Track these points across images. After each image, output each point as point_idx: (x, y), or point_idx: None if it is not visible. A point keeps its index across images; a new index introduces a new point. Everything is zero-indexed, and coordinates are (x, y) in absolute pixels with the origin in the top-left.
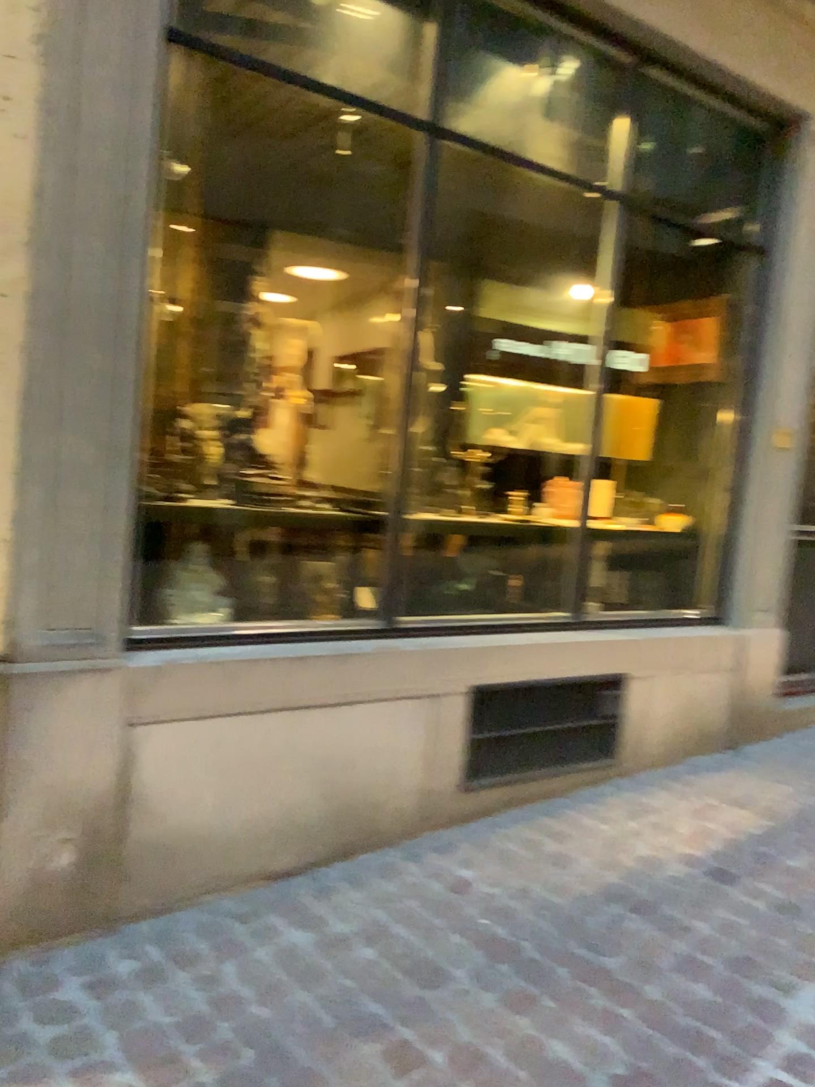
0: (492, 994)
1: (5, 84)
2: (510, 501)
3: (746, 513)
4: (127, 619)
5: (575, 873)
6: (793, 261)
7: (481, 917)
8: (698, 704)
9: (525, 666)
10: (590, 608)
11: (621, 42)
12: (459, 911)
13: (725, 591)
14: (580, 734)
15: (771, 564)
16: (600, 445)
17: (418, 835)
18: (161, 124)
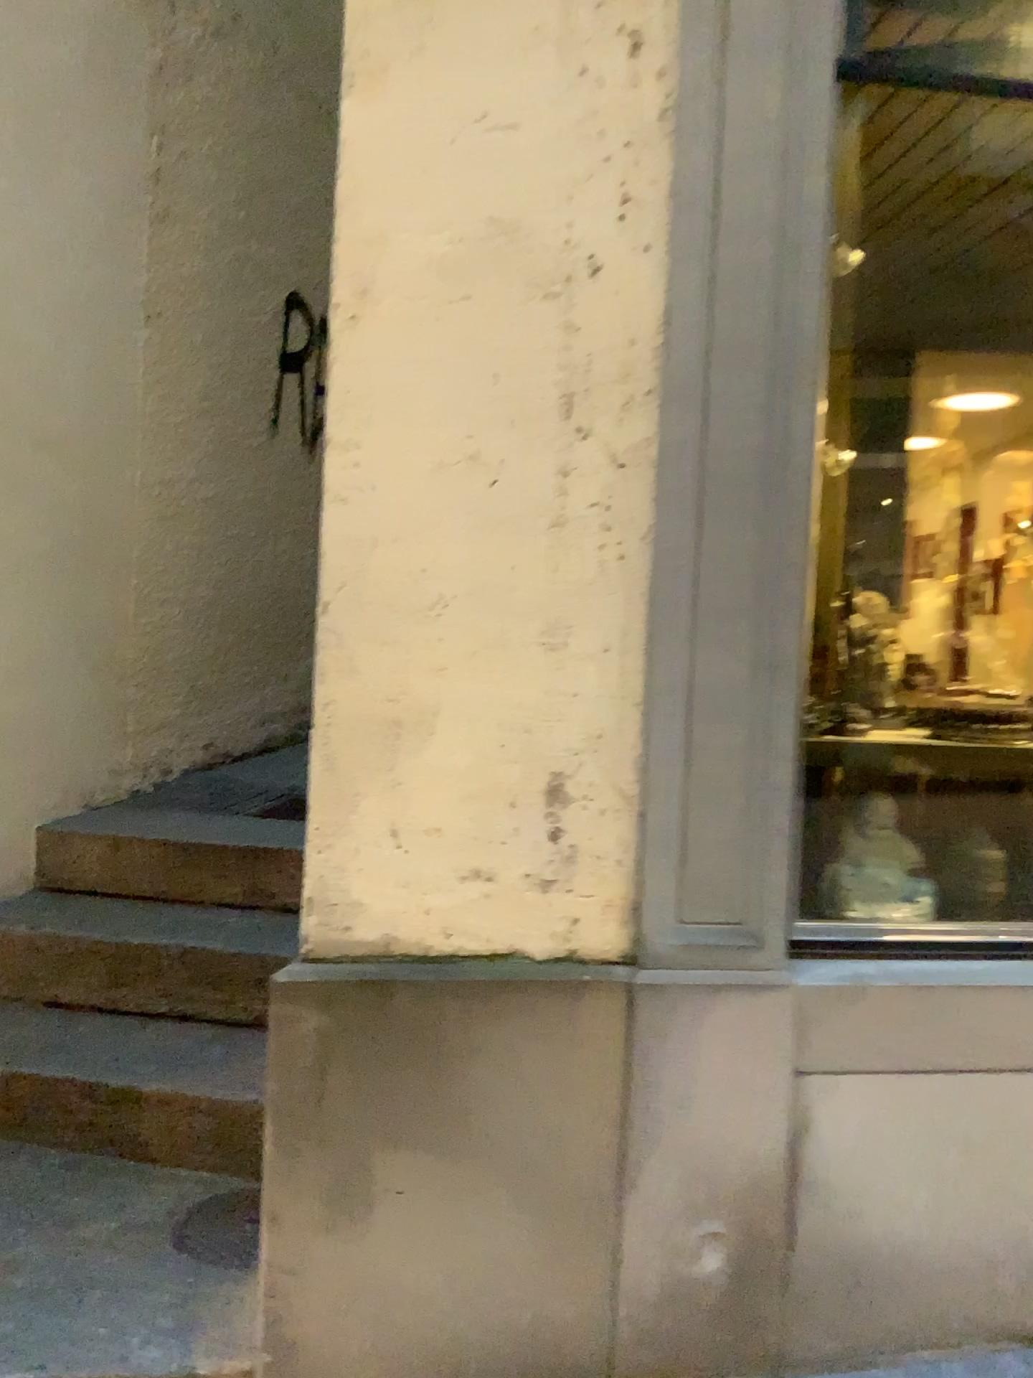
0: None
1: (625, 180)
2: None
3: None
4: (799, 919)
5: None
6: None
7: None
8: None
9: None
10: None
11: None
12: None
13: None
14: None
15: None
16: None
17: None
18: (833, 190)
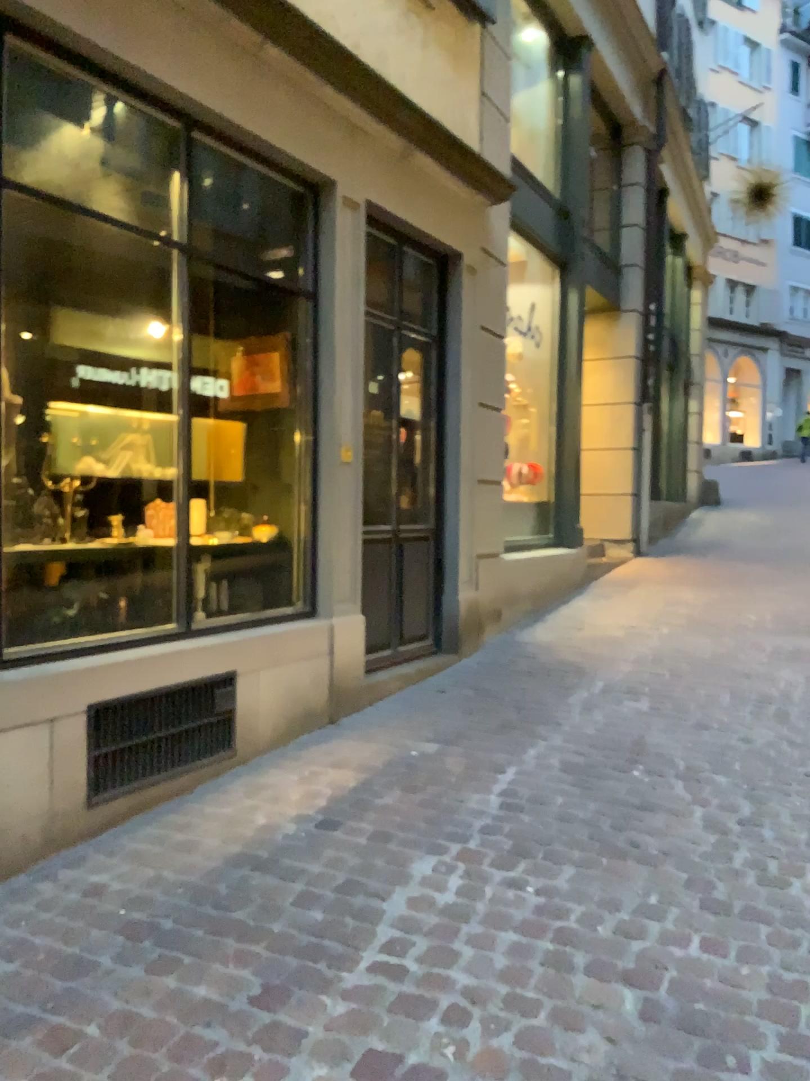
0: (139, 968)
1: None
2: (107, 526)
3: (320, 519)
4: None
5: (204, 853)
6: (335, 302)
7: (121, 910)
8: (297, 689)
9: (138, 677)
10: (193, 617)
11: (168, 109)
12: (99, 912)
13: (311, 589)
14: (196, 733)
15: (345, 560)
16: (187, 469)
17: (48, 856)
18: None
